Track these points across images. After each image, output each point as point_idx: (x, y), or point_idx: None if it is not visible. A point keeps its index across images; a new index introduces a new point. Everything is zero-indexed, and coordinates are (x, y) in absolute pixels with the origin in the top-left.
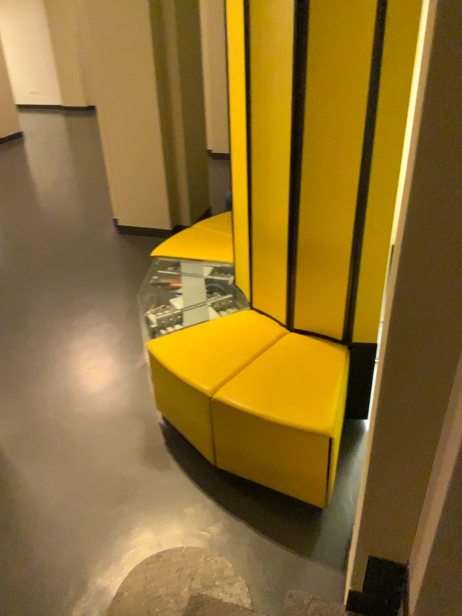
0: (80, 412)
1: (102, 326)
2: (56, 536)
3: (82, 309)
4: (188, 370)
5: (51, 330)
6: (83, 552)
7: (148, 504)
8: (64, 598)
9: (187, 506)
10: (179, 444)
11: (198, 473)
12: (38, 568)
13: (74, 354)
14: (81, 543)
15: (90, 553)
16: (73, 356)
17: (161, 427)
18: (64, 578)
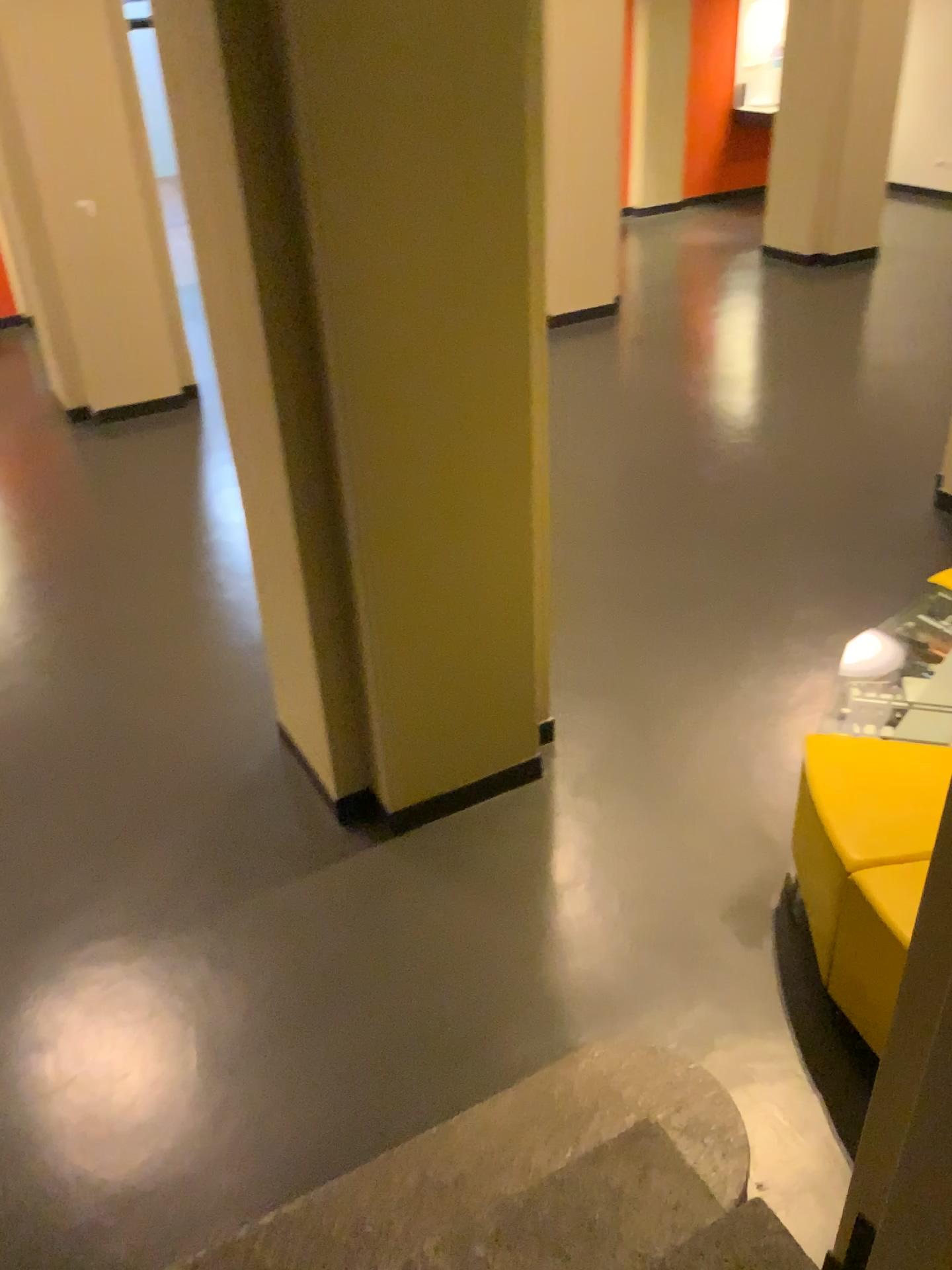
0: (677, 789)
1: (793, 669)
2: (549, 936)
3: (779, 625)
4: (838, 808)
5: (711, 641)
6: (569, 979)
7: (690, 975)
8: (515, 1016)
9: (744, 1015)
10: (793, 920)
11: (793, 980)
12: (508, 959)
13: (721, 695)
14: (574, 965)
15: (576, 986)
16: (718, 698)
17: (782, 878)
18: (529, 993)
